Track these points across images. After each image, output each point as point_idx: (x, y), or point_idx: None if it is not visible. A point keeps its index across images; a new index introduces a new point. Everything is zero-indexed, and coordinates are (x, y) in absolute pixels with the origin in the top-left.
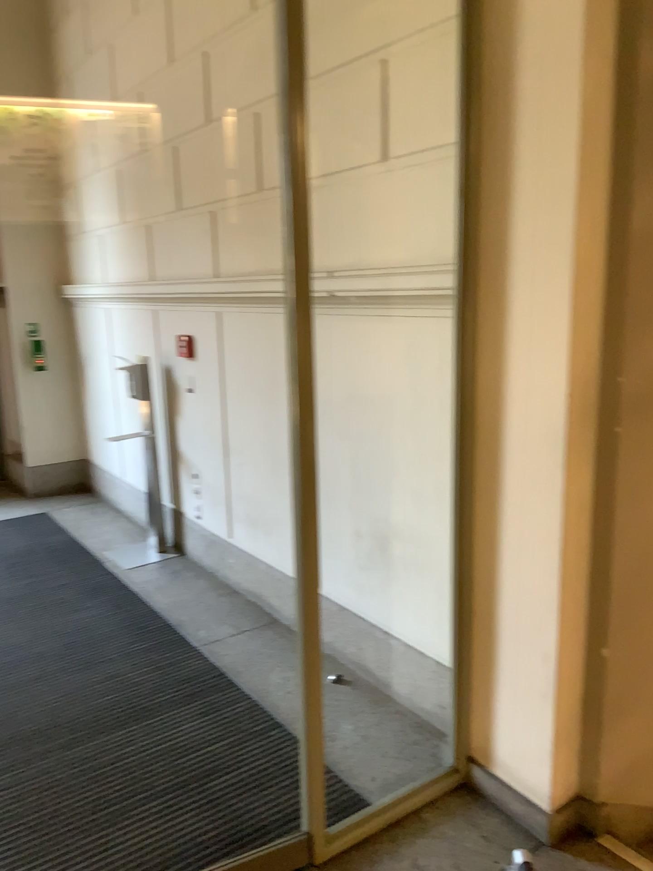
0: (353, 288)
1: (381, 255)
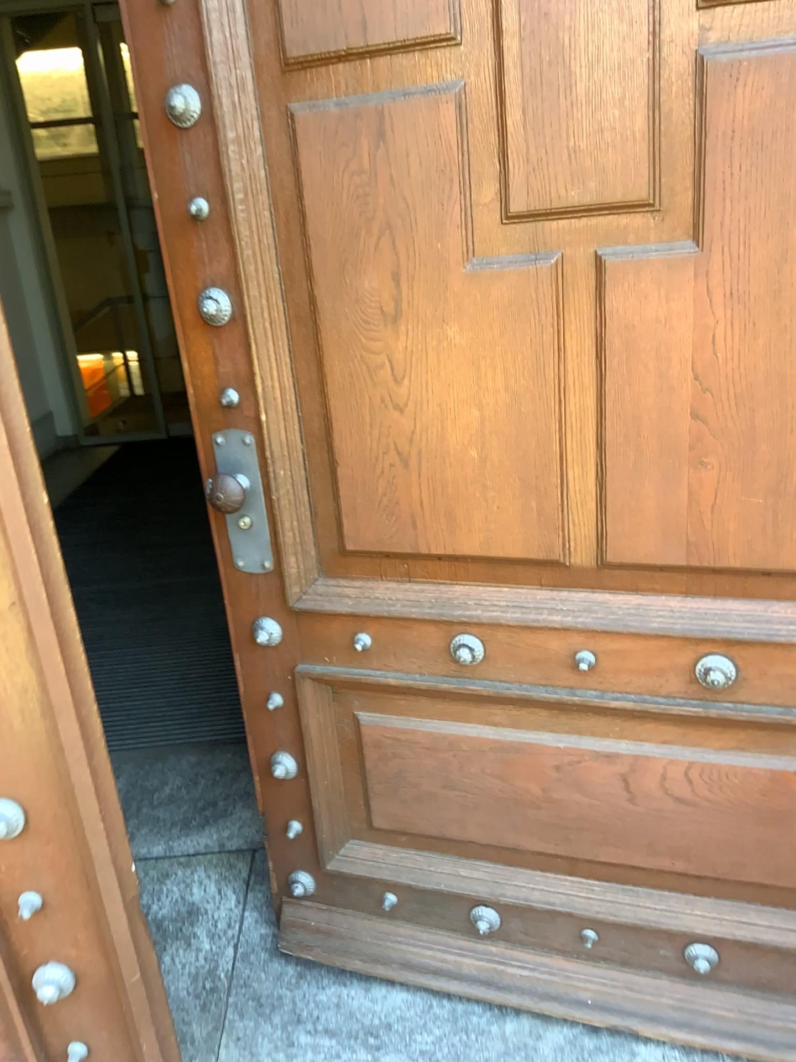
0: None
1: None
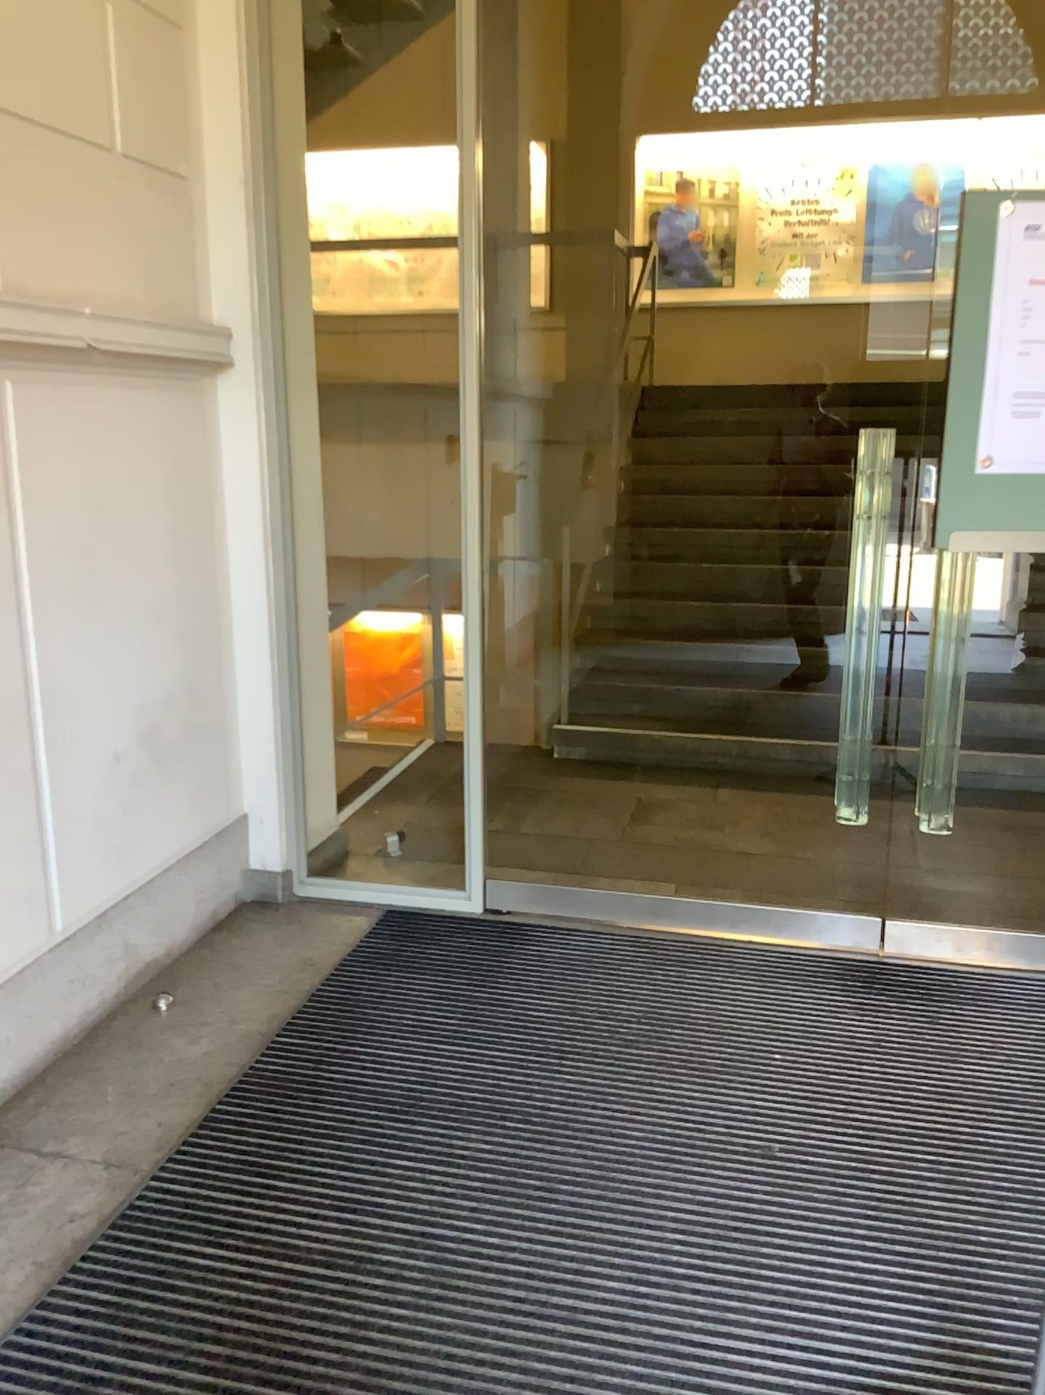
0: (125, 347)
1: (132, 300)
